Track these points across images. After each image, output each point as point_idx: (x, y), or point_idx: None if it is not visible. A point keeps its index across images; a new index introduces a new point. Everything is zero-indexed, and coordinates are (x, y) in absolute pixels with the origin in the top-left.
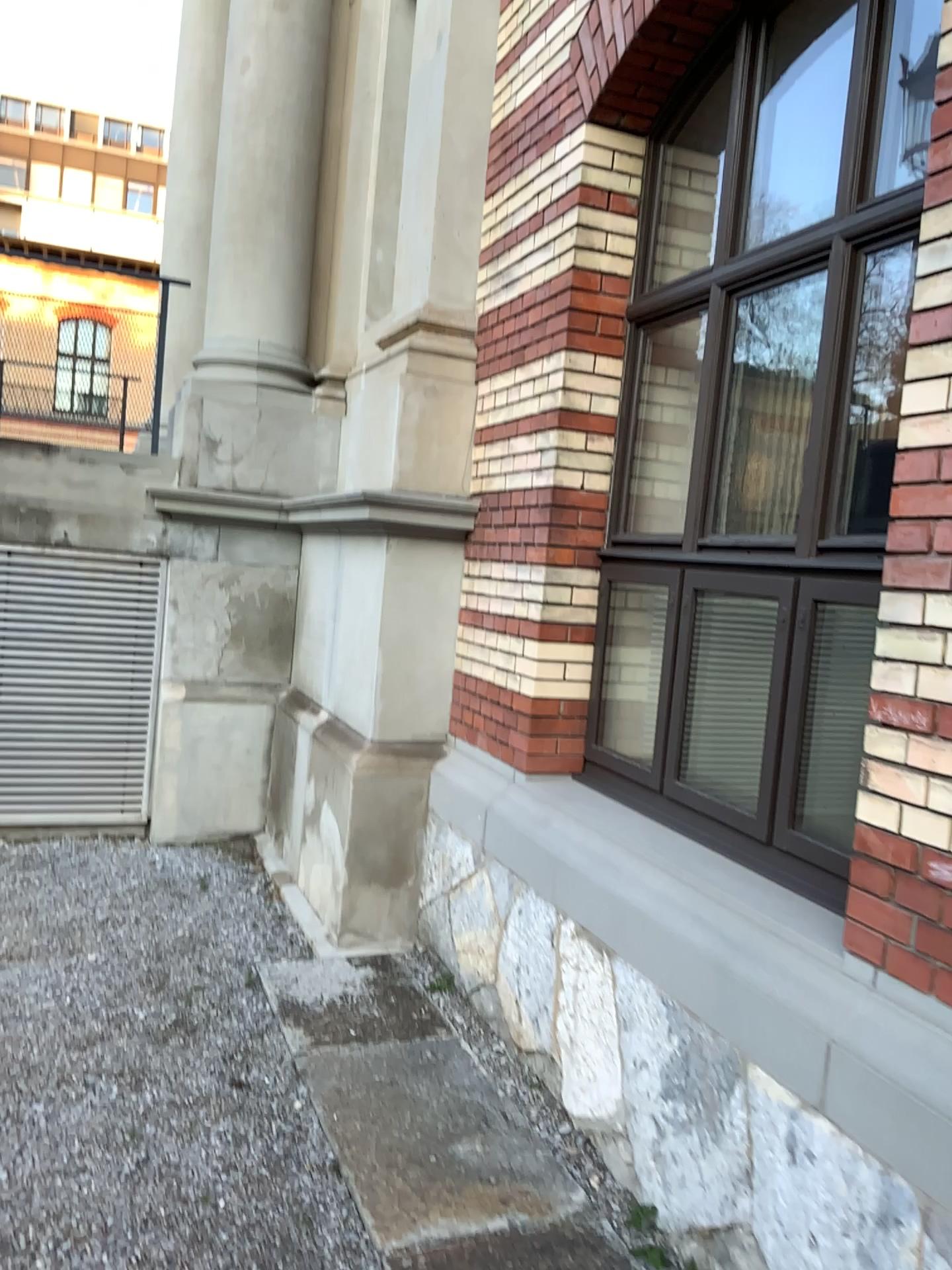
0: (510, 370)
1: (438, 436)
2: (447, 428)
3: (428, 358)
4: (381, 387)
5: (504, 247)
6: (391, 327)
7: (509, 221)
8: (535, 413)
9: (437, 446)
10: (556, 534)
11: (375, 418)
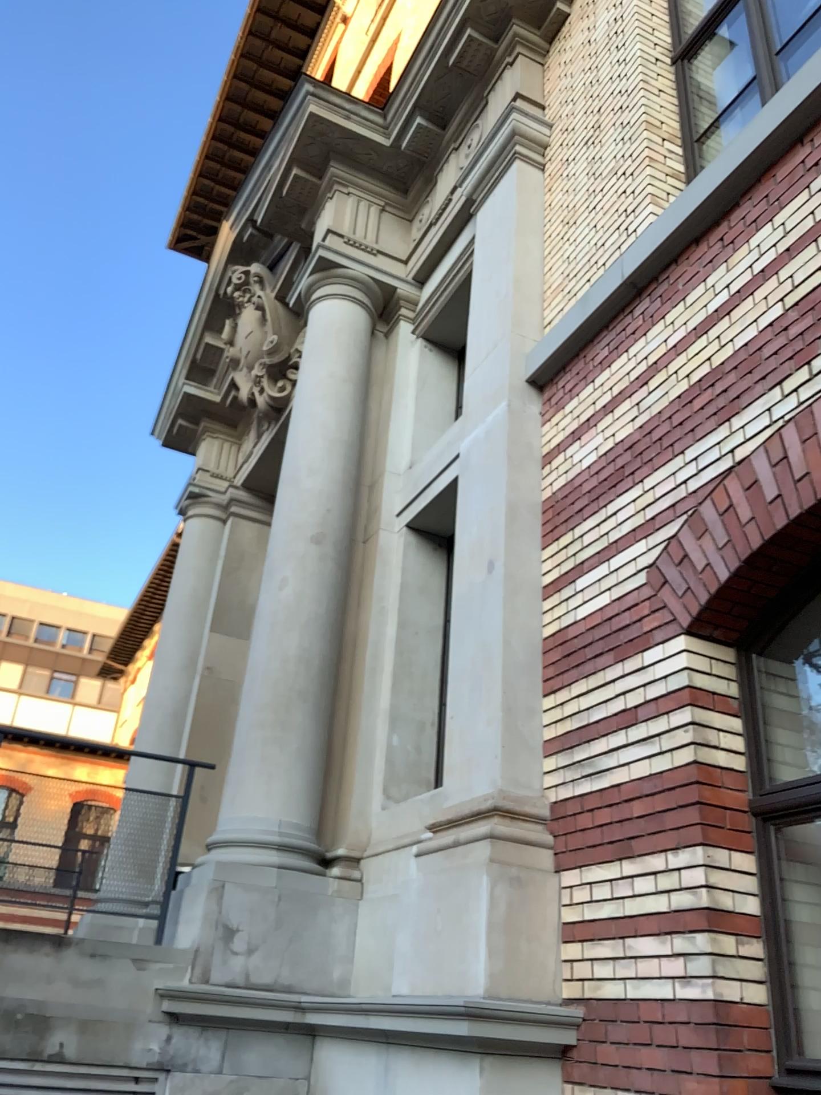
0: (614, 862)
1: (526, 934)
2: (536, 924)
3: (506, 848)
4: (449, 877)
5: (581, 739)
6: (459, 815)
7: (582, 716)
8: (660, 912)
9: (526, 945)
10: (719, 1062)
11: (440, 910)
